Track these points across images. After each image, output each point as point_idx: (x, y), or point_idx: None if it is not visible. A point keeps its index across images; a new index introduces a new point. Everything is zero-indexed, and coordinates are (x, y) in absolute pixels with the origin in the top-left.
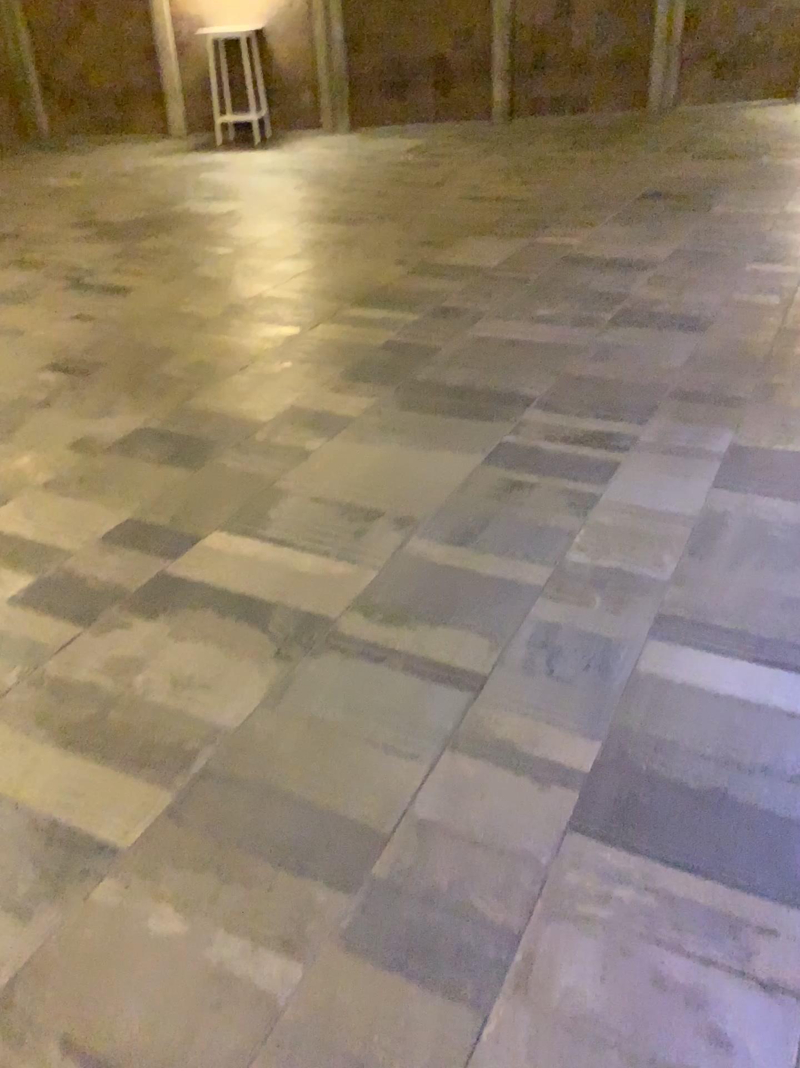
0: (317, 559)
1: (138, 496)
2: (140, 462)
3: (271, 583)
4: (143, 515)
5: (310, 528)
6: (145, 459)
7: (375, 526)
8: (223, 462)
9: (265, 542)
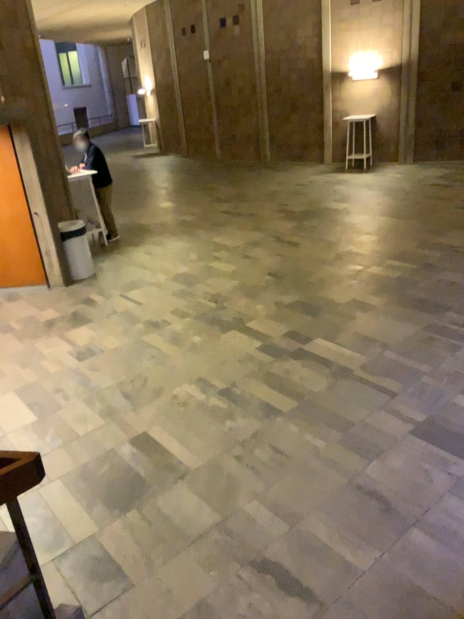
0: (351, 351)
1: (295, 323)
2: (297, 312)
3: (335, 356)
4: (296, 330)
5: (351, 342)
6: (299, 311)
7: (374, 344)
8: (325, 316)
9: (335, 344)
